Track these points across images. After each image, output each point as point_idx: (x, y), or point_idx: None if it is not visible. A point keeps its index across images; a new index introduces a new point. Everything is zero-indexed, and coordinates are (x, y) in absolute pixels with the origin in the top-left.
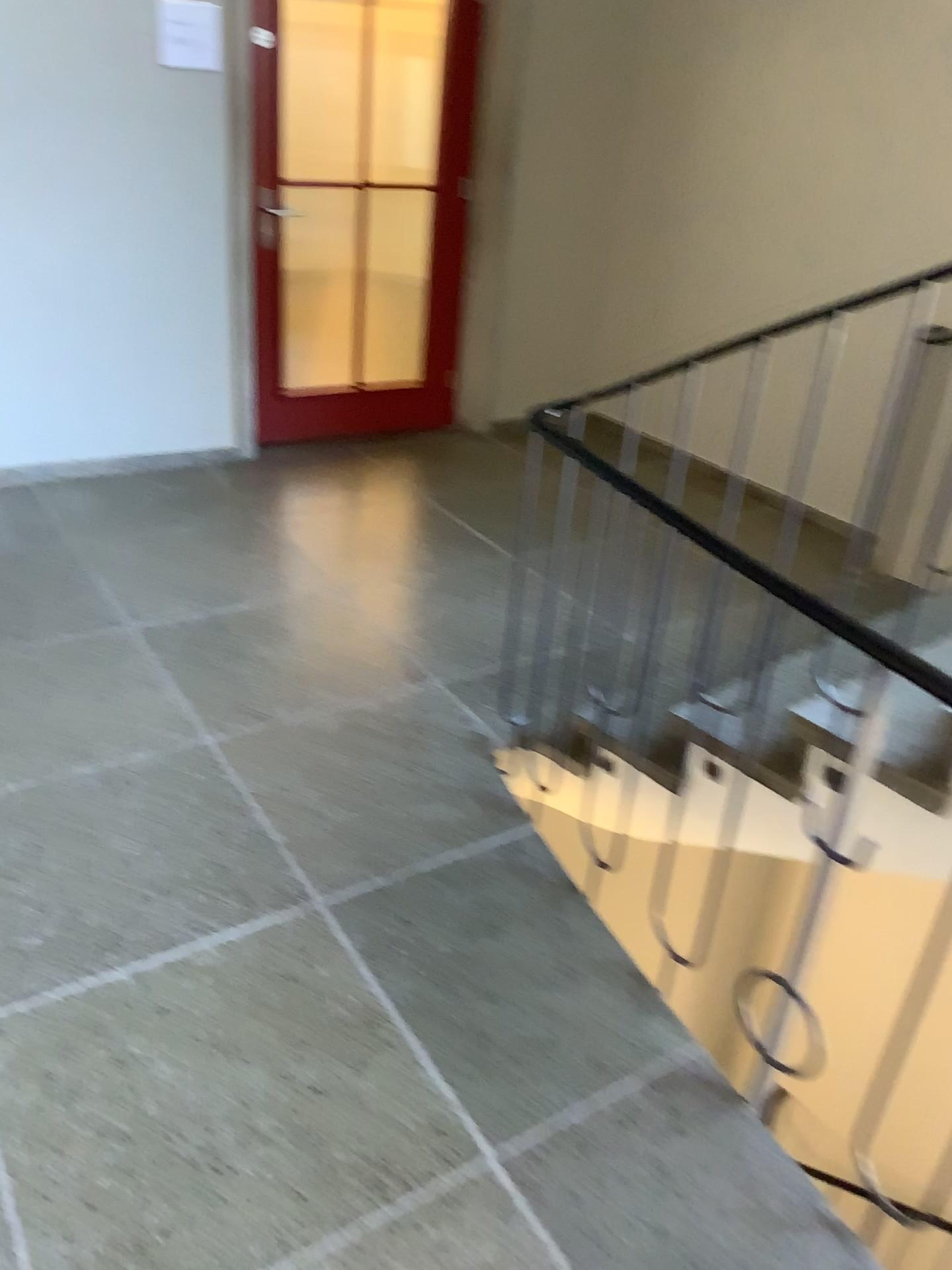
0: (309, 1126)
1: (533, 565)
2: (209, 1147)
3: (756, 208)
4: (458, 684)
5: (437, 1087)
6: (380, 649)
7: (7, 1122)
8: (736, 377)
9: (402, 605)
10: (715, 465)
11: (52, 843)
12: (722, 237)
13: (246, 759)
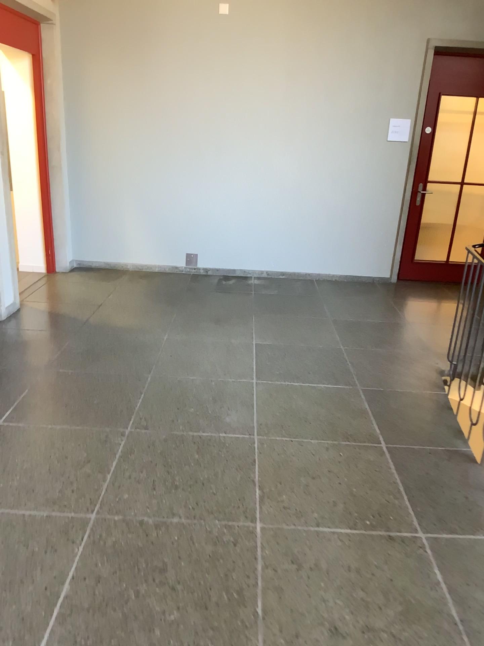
0: (334, 423)
1: None
2: (306, 418)
3: None
4: (440, 354)
5: (375, 428)
6: (415, 340)
7: (260, 398)
8: None
9: (431, 331)
10: None
11: (289, 357)
12: None
13: (353, 354)
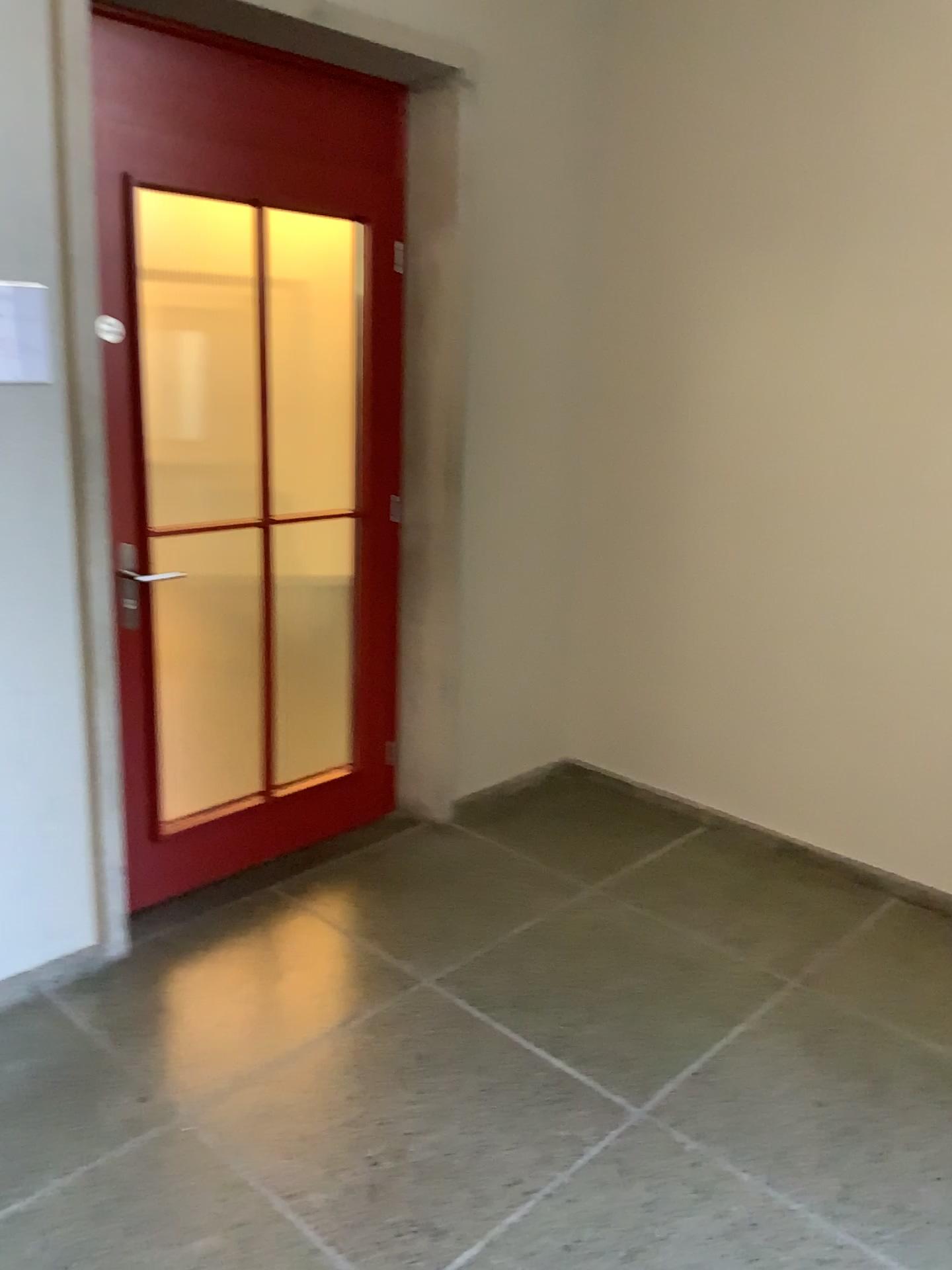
0: None
1: (683, 1130)
2: None
3: (796, 505)
4: None
5: None
6: None
7: None
8: (792, 717)
9: None
10: (774, 832)
11: None
12: (747, 541)
13: None
